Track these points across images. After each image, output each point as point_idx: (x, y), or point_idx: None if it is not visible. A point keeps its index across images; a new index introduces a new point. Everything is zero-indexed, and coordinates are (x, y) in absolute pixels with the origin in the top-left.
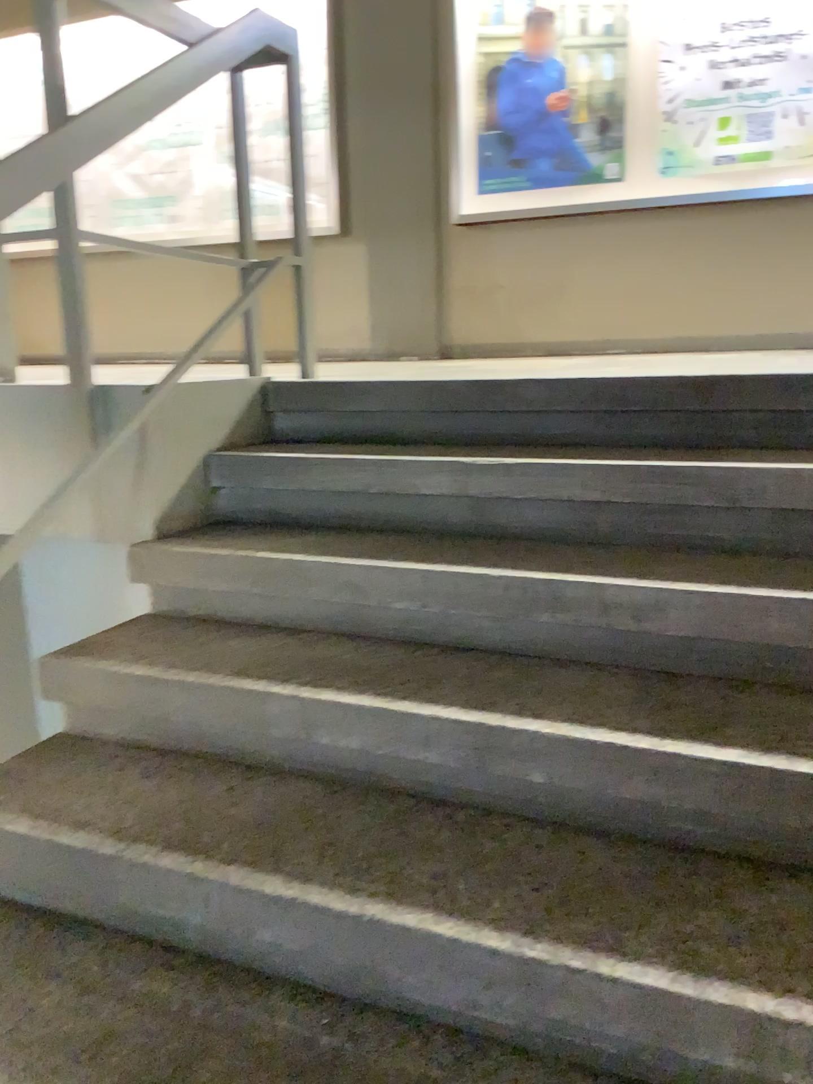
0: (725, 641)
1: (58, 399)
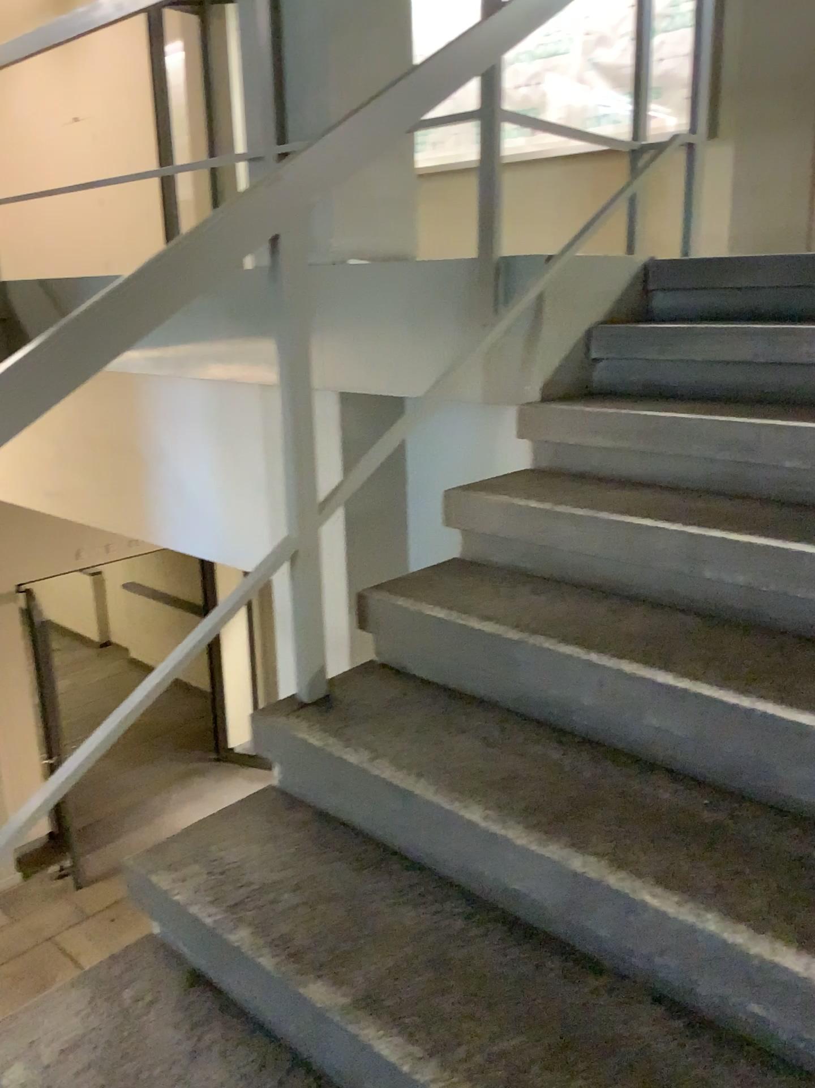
0: None
1: (464, 272)
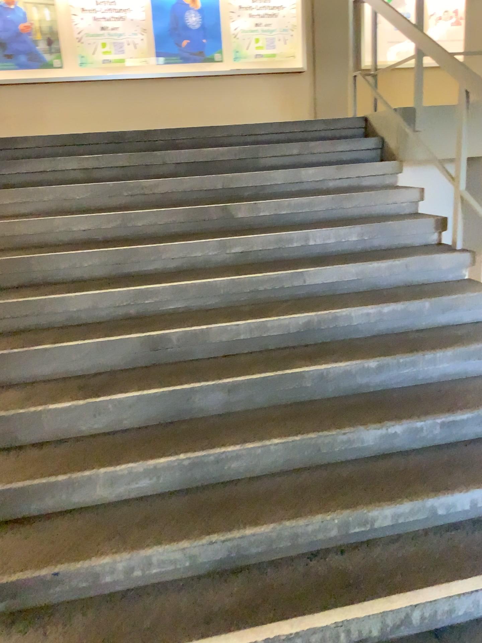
0: (174, 193)
1: None
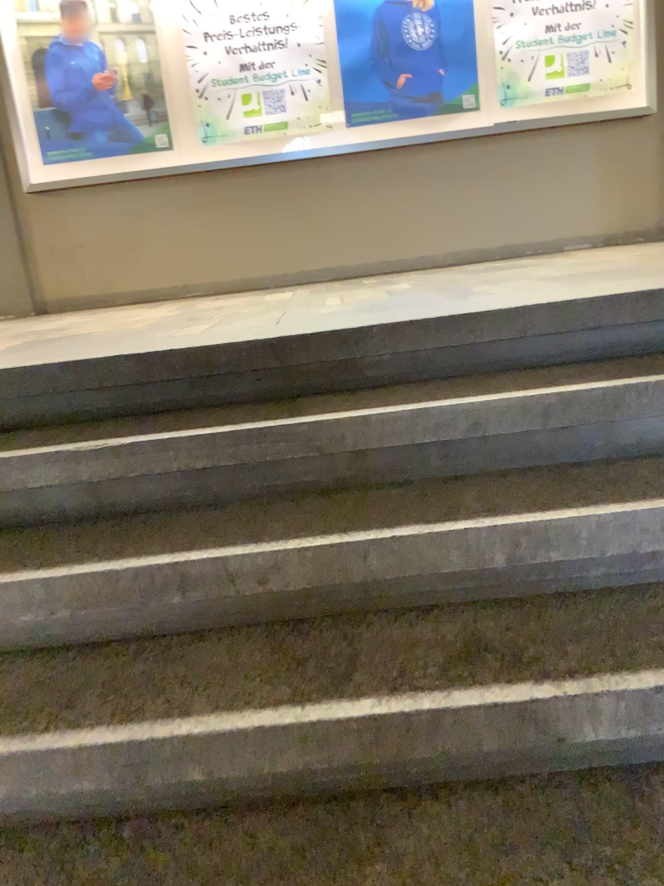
0: (340, 586)
1: None
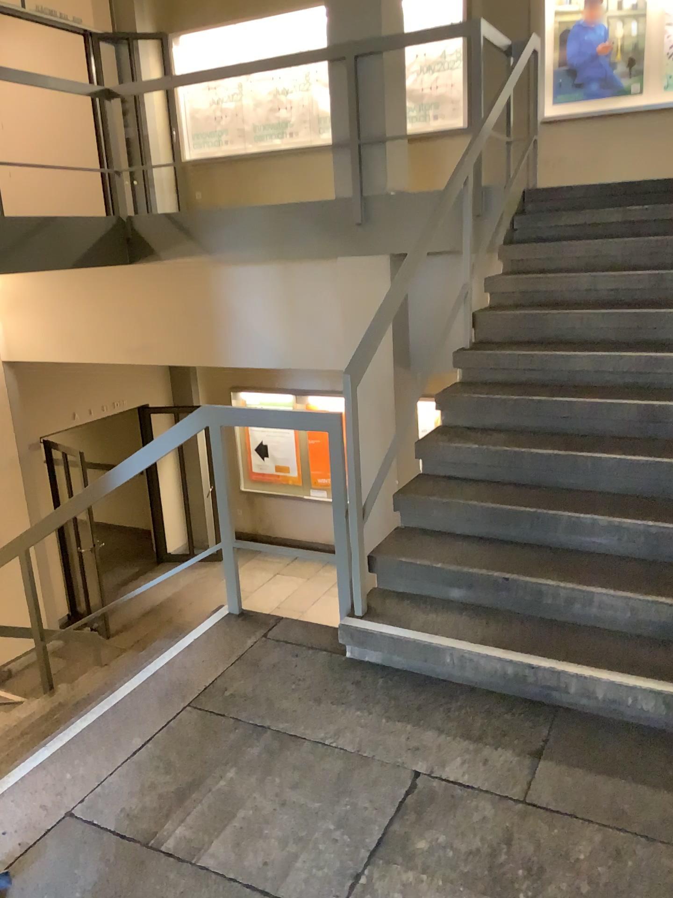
0: None
1: None
